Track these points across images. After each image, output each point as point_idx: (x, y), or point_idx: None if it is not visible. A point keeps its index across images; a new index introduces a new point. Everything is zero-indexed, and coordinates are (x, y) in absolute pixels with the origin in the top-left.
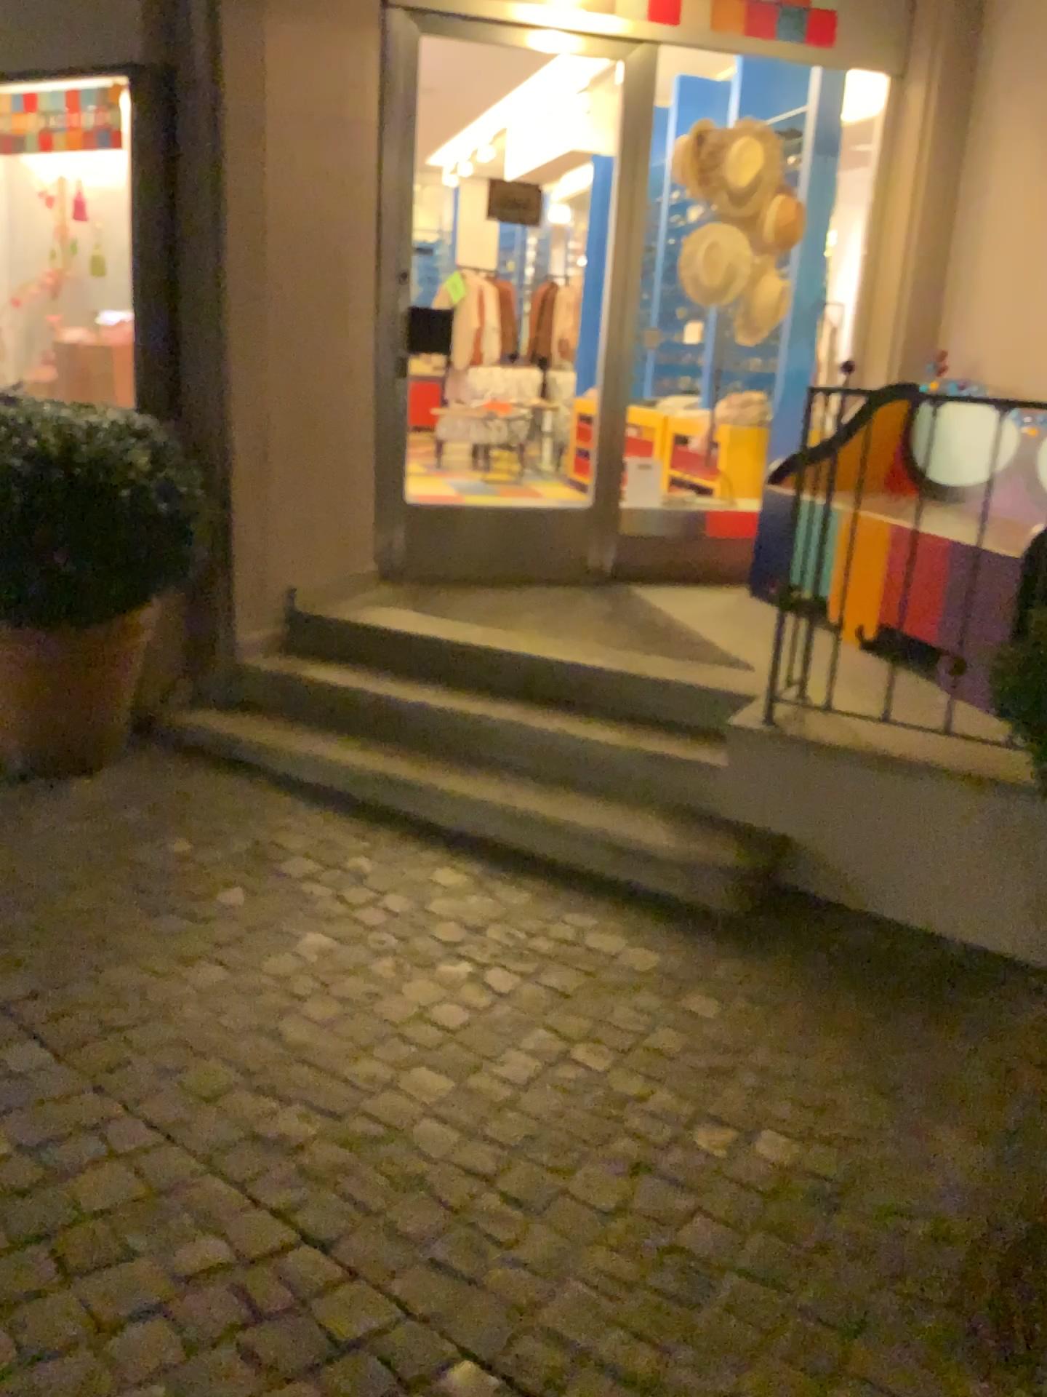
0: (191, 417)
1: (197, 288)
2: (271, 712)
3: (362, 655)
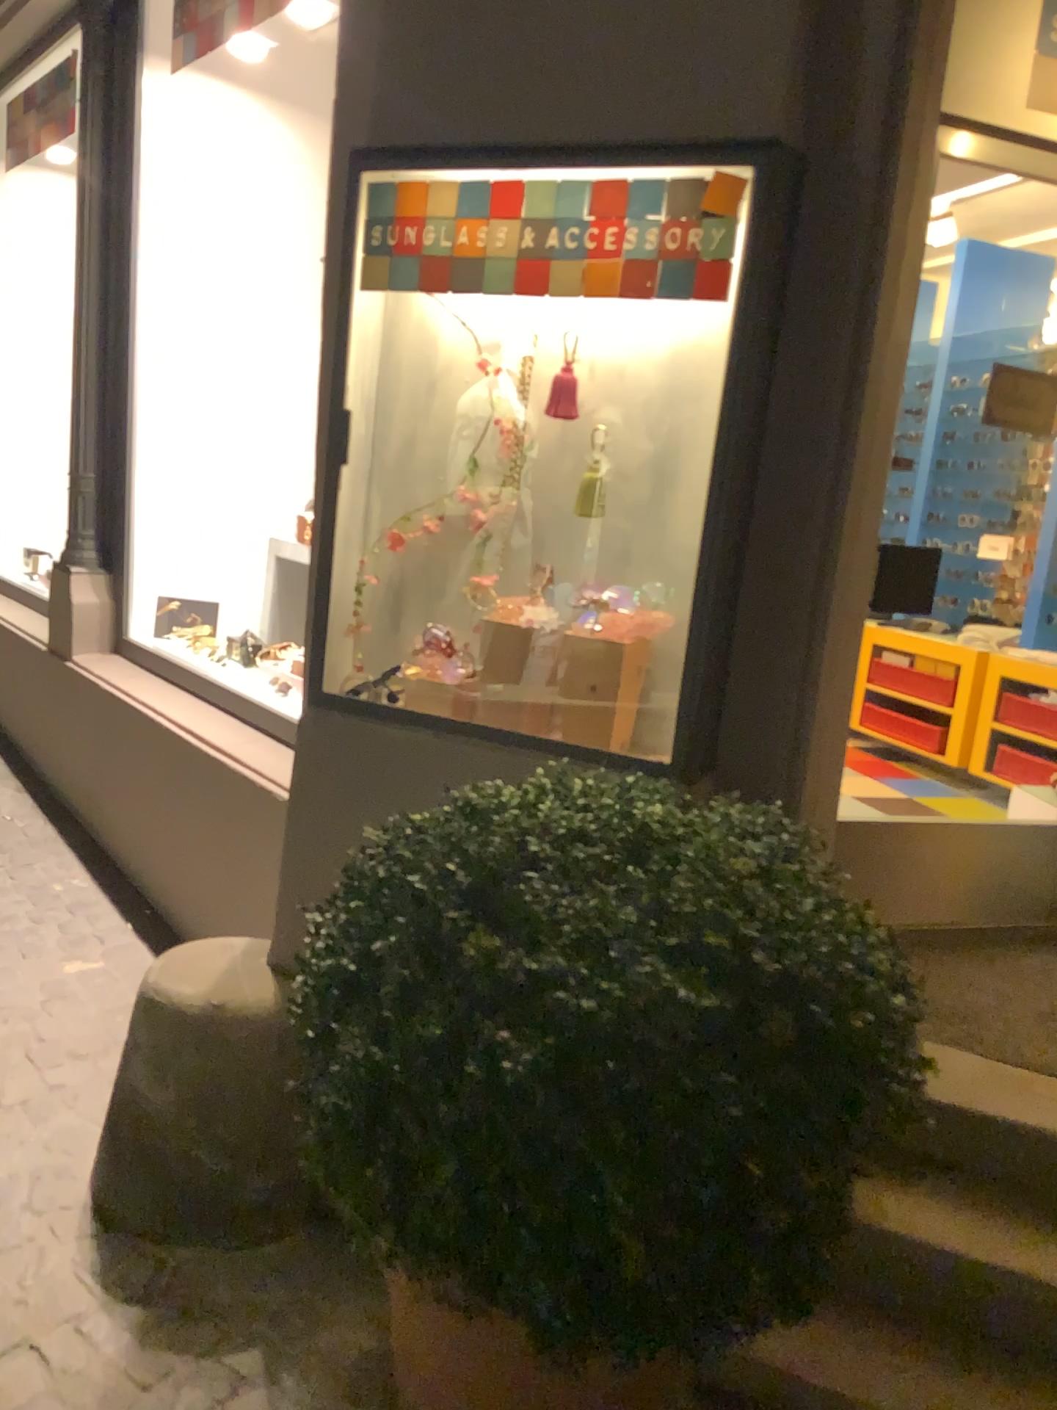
0: (744, 771)
1: (793, 550)
2: (848, 1308)
3: (956, 1168)
